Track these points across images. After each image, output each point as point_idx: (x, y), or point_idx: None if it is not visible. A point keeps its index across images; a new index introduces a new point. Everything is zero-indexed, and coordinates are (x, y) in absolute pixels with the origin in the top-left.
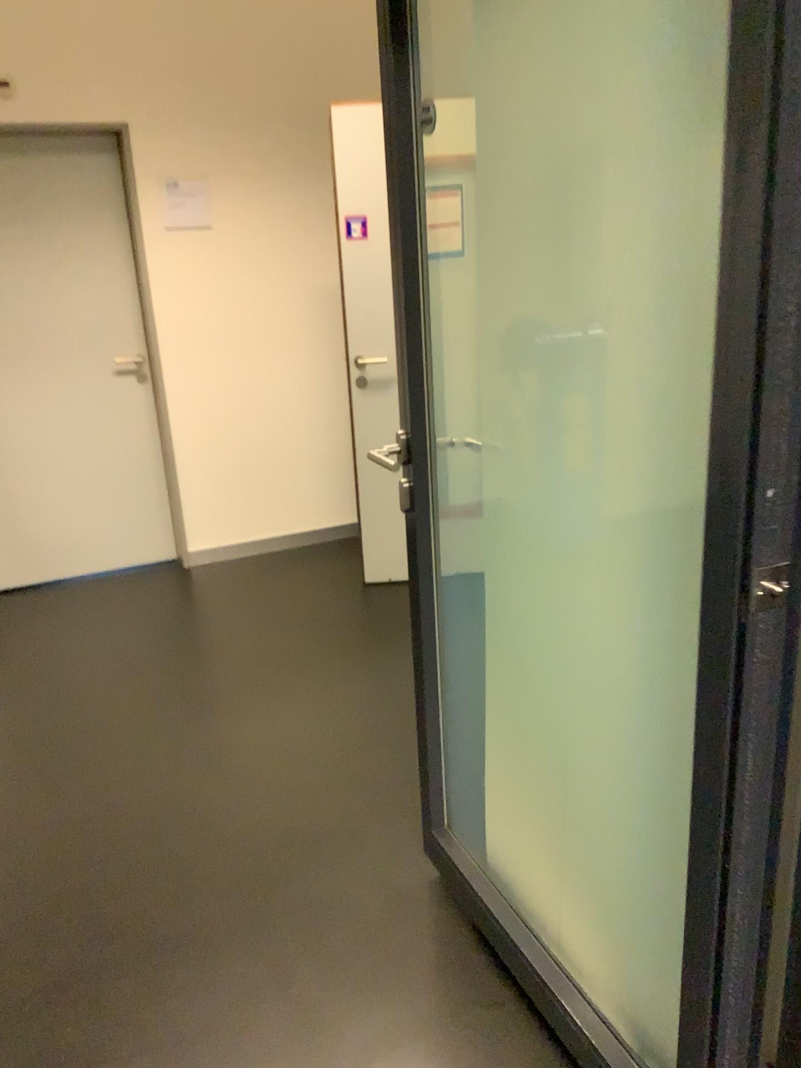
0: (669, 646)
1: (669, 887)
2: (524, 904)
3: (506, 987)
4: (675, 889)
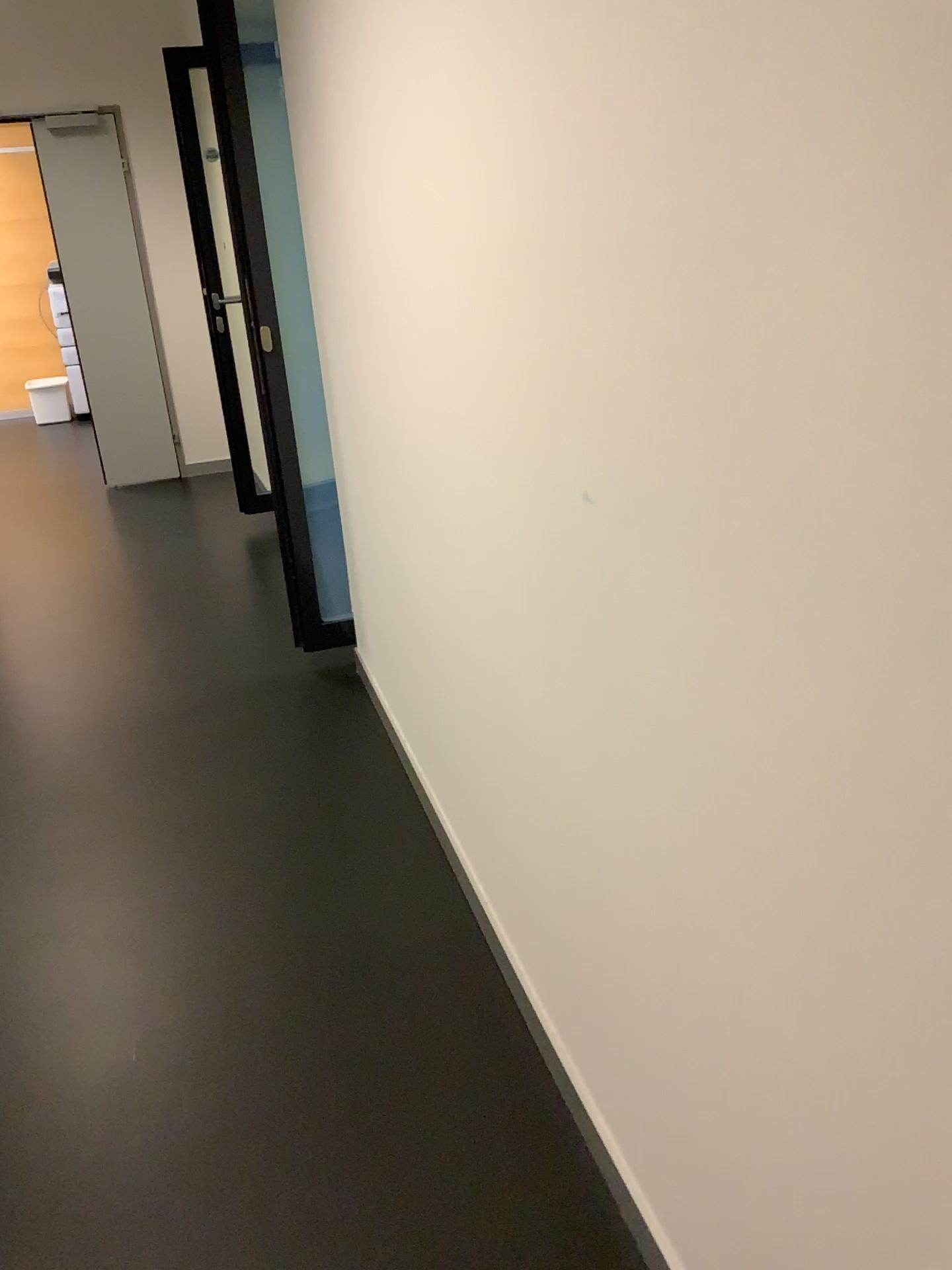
0: None
1: None
2: None
3: None
4: None
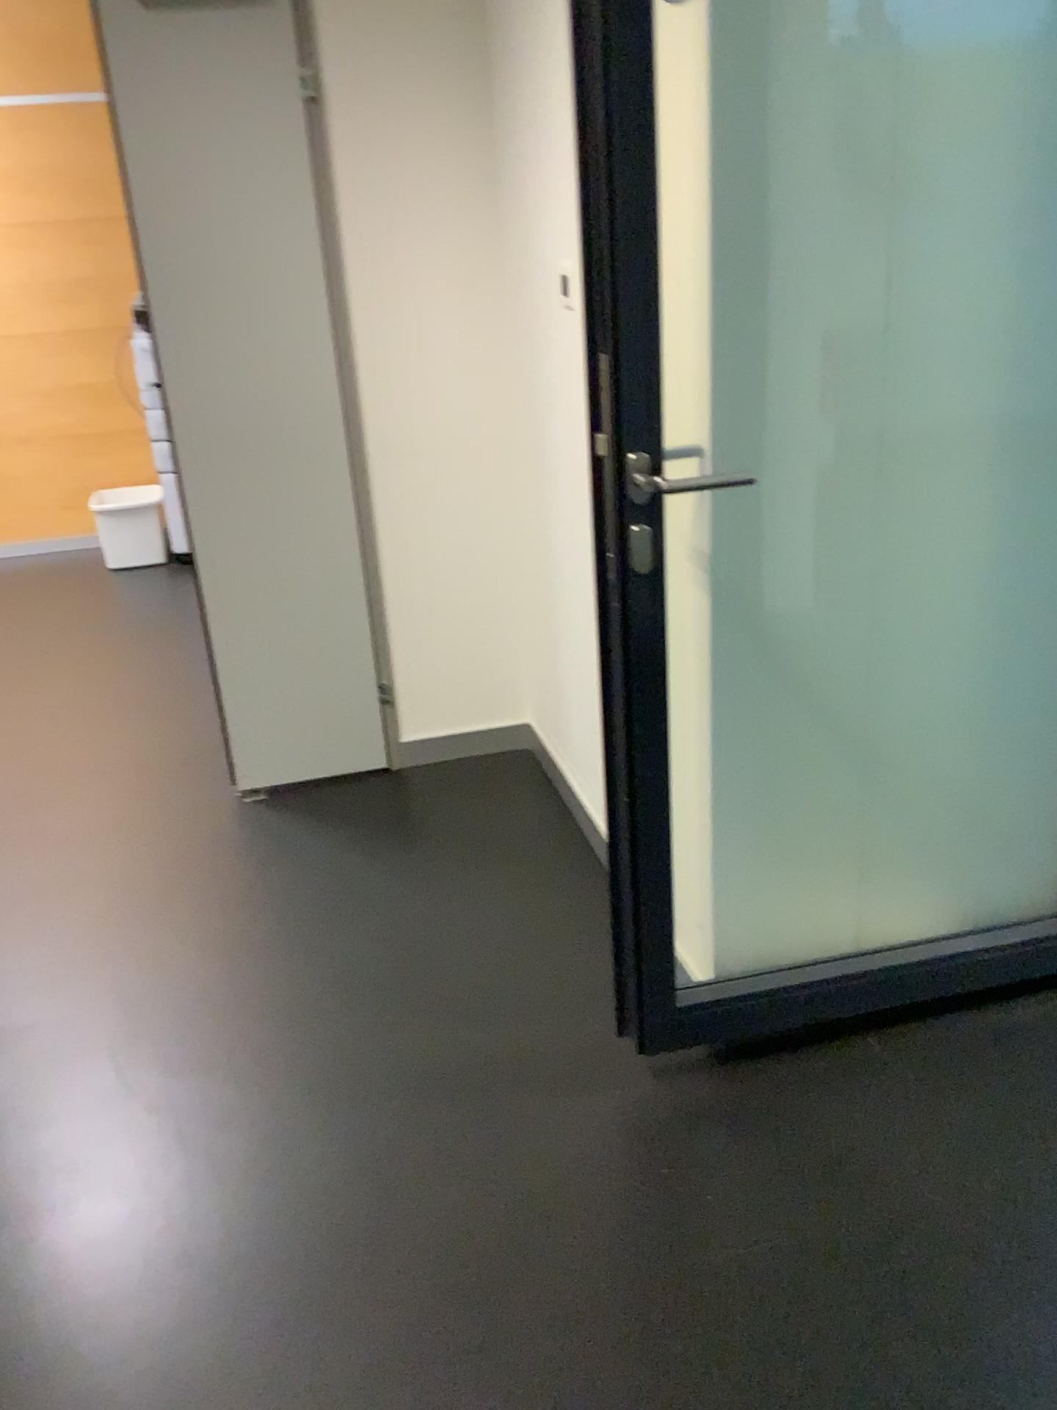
0: (1006, 537)
1: (997, 763)
2: (796, 968)
3: (863, 1036)
4: (999, 760)
